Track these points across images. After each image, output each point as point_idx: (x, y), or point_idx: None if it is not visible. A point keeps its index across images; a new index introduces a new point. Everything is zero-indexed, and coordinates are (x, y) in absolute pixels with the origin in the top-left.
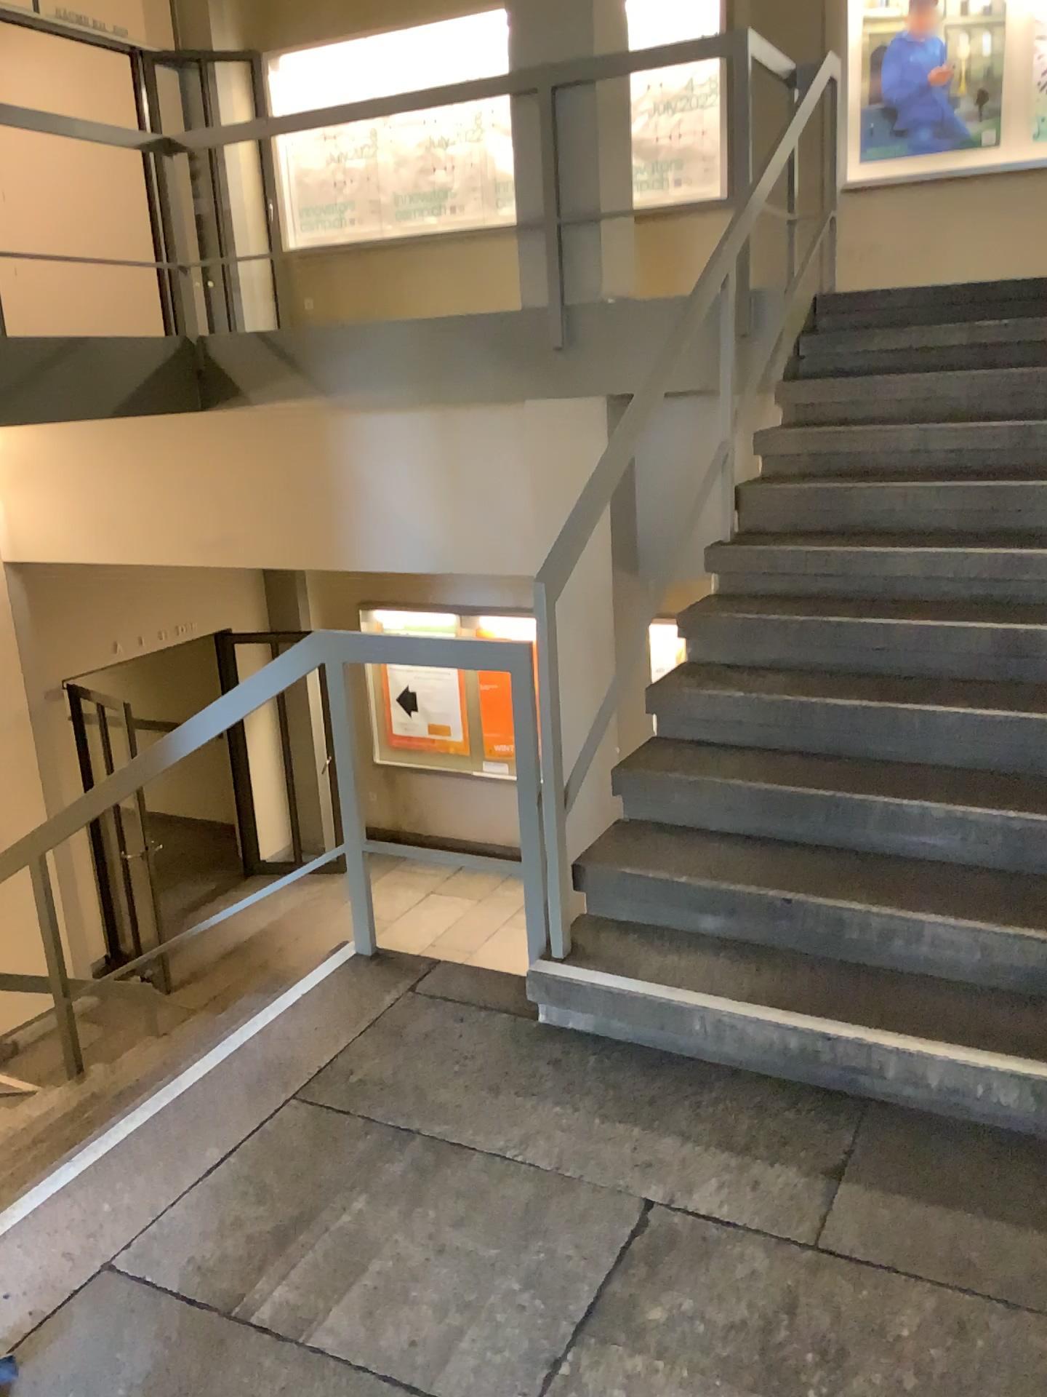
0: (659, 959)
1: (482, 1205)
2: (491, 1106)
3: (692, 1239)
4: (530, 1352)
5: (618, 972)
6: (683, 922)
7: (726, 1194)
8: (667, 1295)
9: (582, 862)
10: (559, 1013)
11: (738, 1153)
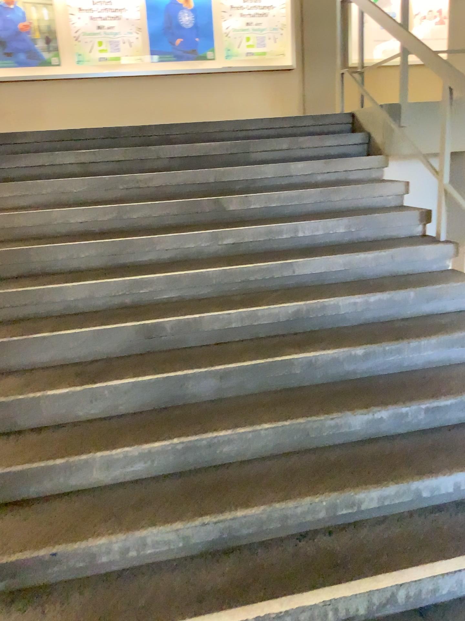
0: None
1: None
2: None
3: None
4: None
5: None
6: None
7: None
8: None
9: None
10: None
11: None
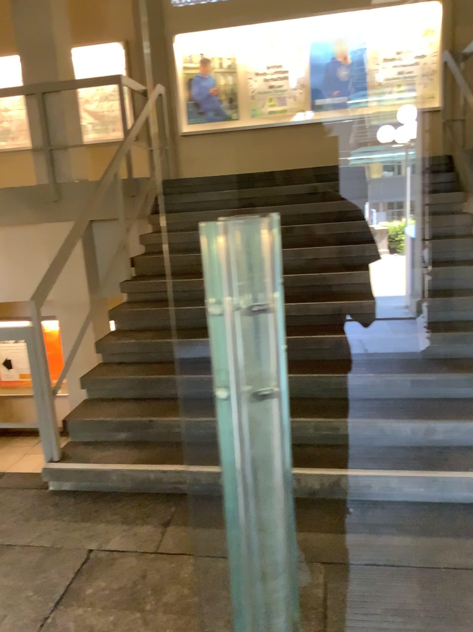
0: (101, 454)
1: (19, 567)
2: (26, 527)
3: (109, 560)
4: (34, 618)
5: (82, 462)
6: (111, 437)
7: (124, 540)
8: (95, 583)
9: (67, 419)
10: (57, 483)
11: (130, 524)
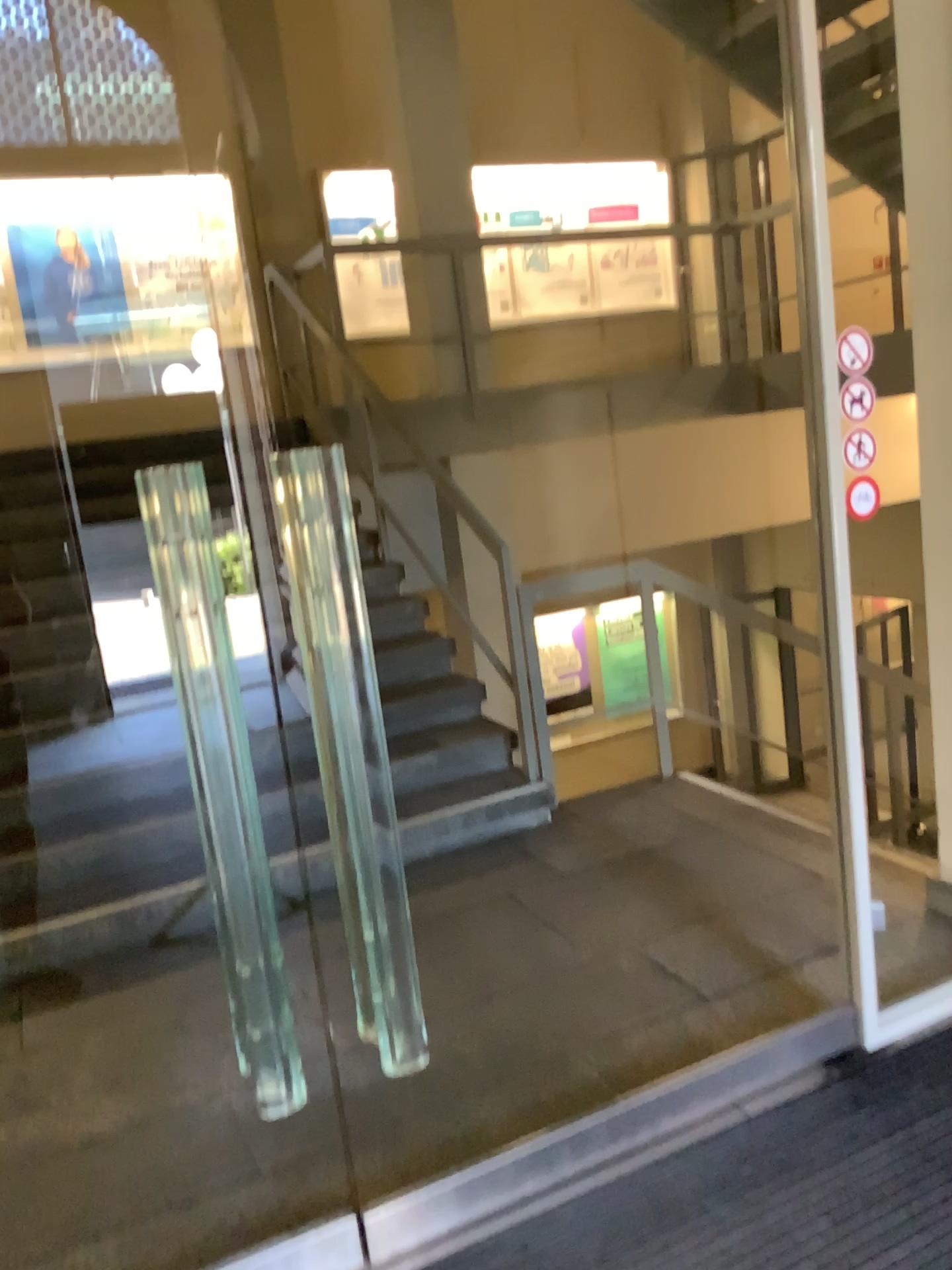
0: None
1: None
2: None
3: None
4: None
5: None
6: None
7: None
8: None
9: None
10: None
11: None
